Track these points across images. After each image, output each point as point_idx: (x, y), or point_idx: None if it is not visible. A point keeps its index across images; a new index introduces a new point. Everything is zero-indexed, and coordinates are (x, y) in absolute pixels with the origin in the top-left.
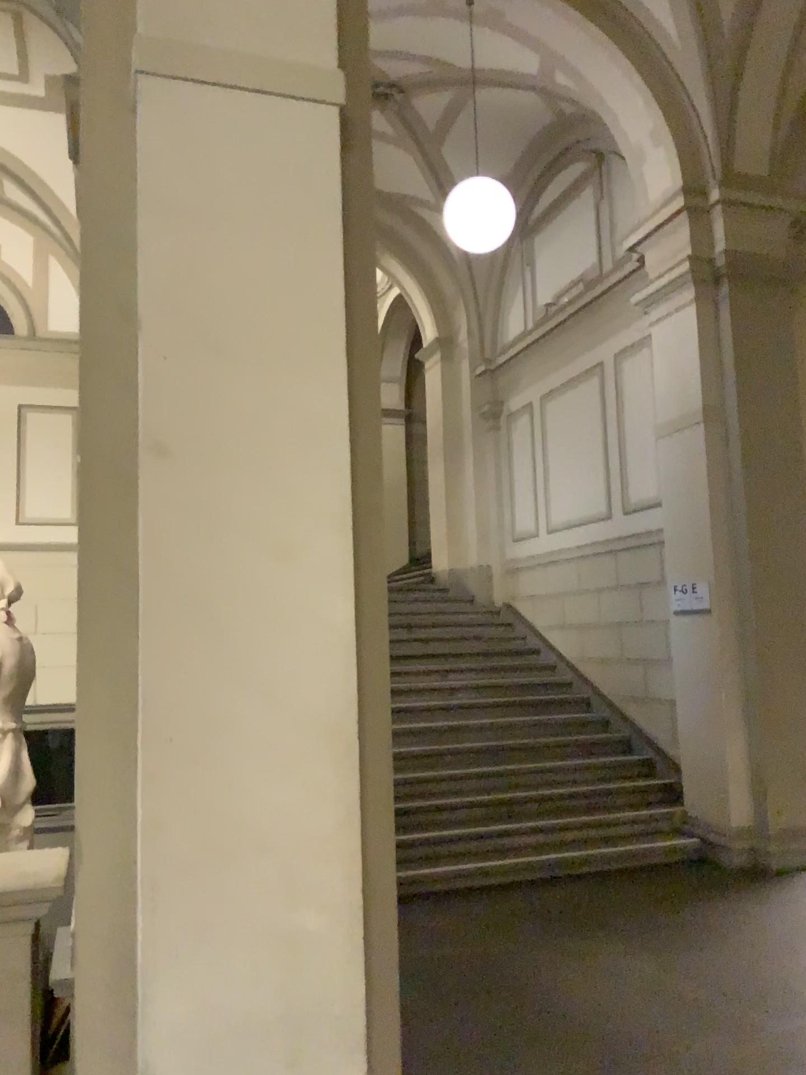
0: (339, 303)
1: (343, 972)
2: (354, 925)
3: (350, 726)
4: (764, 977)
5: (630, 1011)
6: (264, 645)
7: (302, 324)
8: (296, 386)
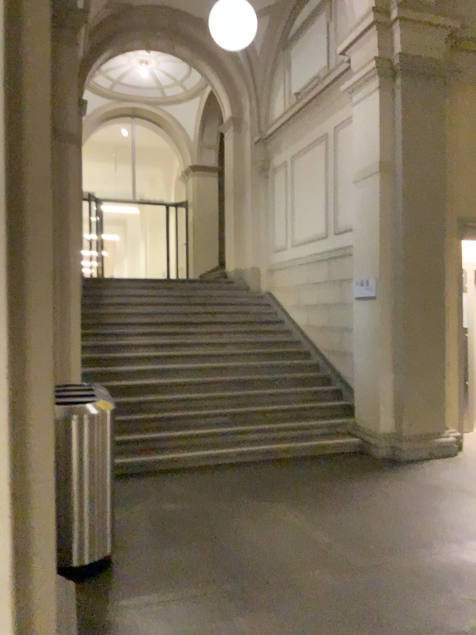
0: None
1: None
2: (0, 509)
3: None
4: (367, 531)
5: (274, 551)
6: None
7: None
8: None
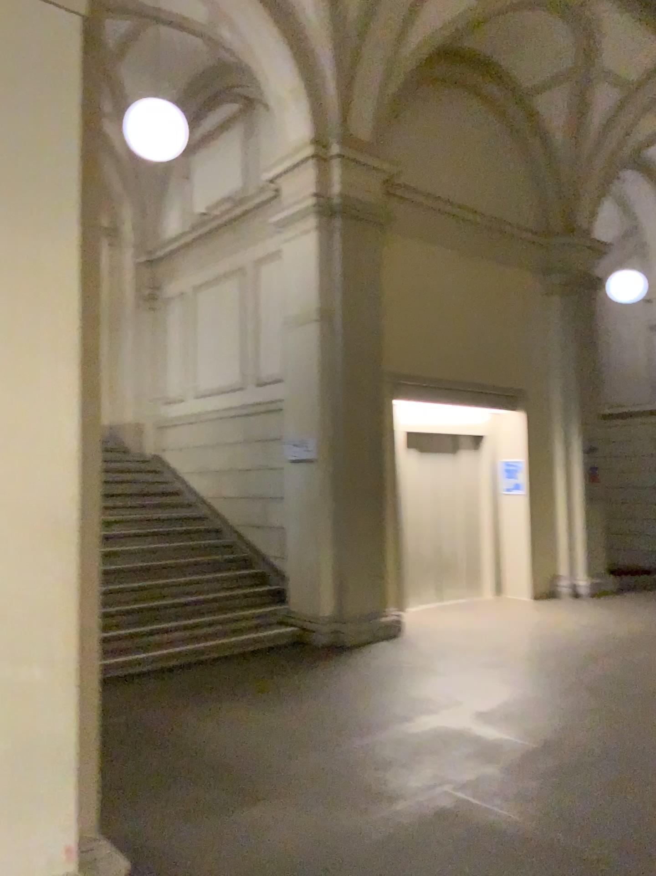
0: (77, 179)
1: (62, 712)
2: (72, 675)
3: (75, 520)
4: (347, 712)
5: (257, 744)
6: (3, 453)
7: (45, 192)
8: (38, 242)
